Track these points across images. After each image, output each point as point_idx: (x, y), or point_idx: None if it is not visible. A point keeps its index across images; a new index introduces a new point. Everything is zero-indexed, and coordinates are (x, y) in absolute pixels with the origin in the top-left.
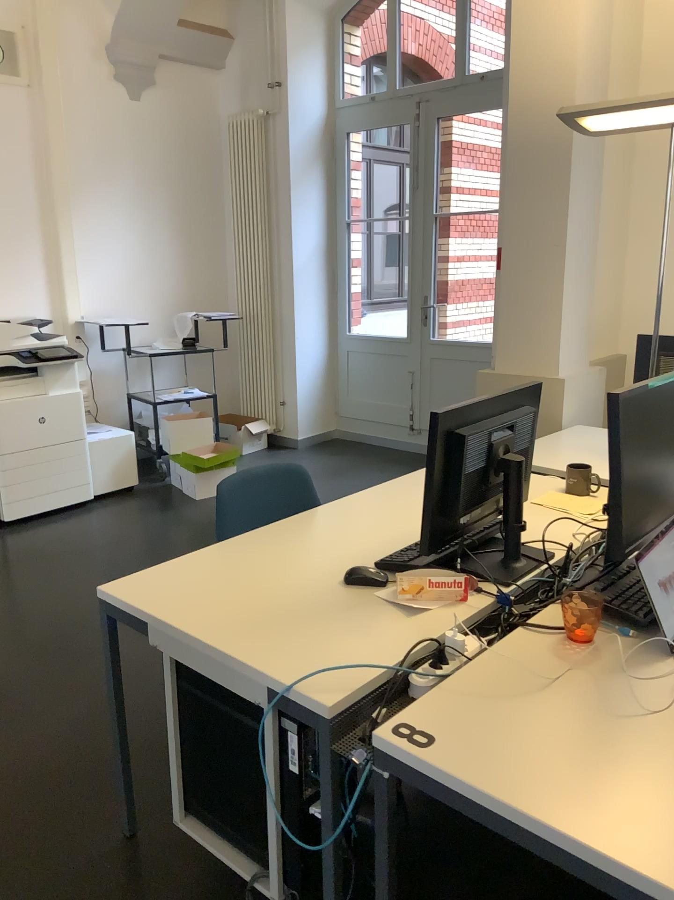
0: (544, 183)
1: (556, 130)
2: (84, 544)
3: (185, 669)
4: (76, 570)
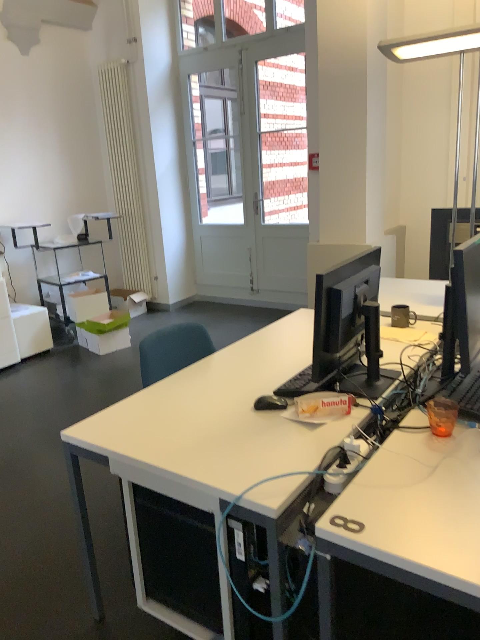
0: (348, 104)
1: (354, 64)
2: (20, 396)
3: (138, 489)
4: (18, 416)
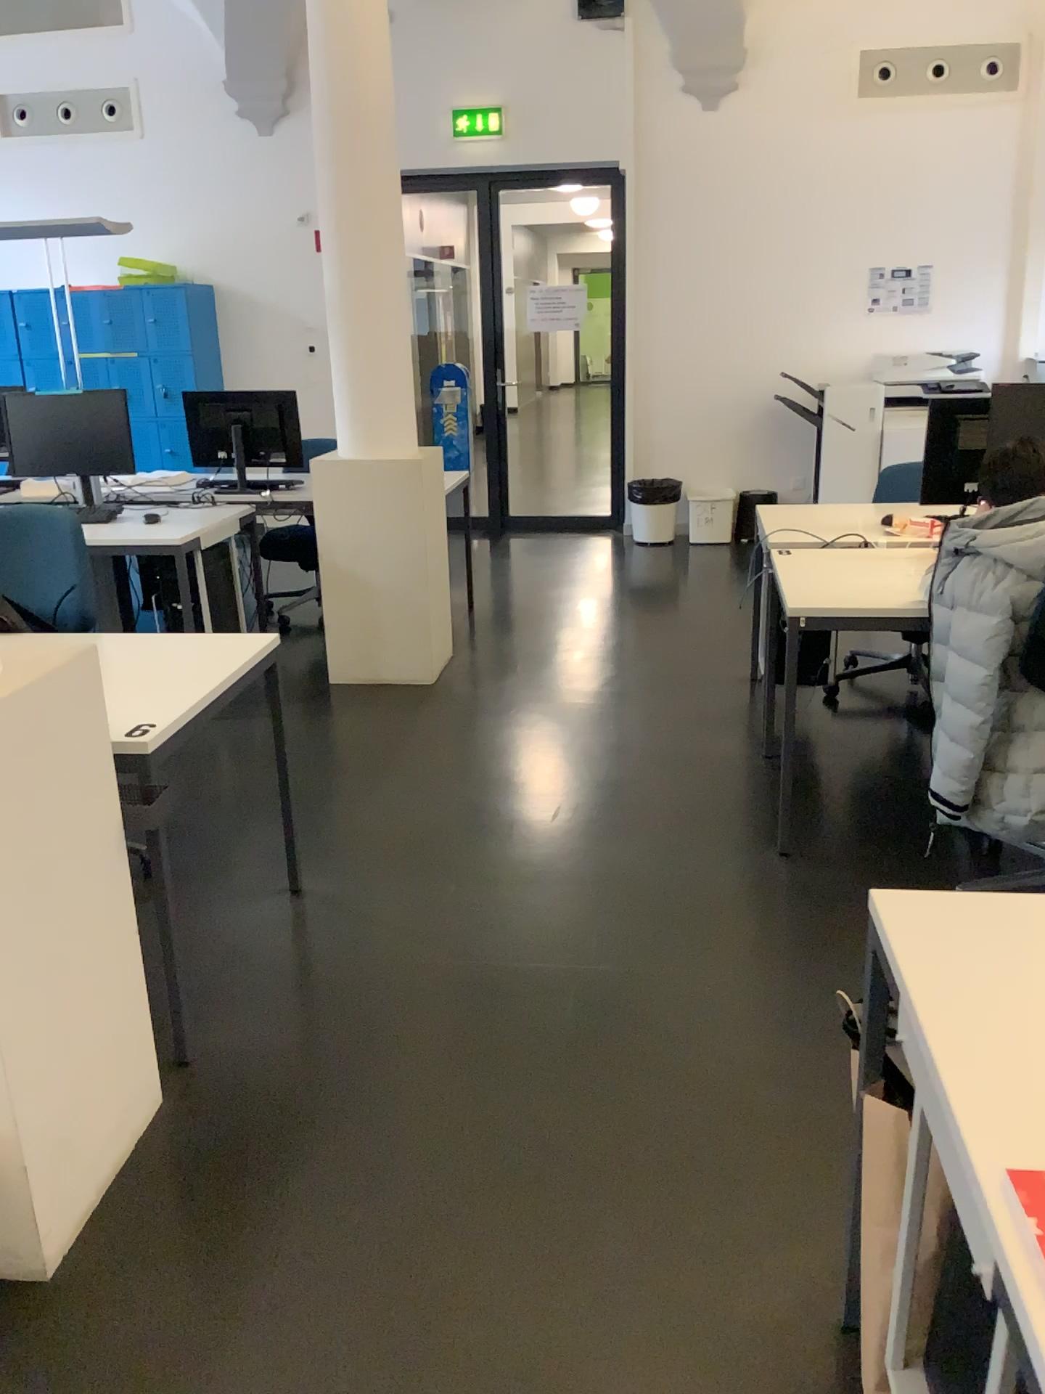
0: None
1: None
2: None
3: None
4: None
